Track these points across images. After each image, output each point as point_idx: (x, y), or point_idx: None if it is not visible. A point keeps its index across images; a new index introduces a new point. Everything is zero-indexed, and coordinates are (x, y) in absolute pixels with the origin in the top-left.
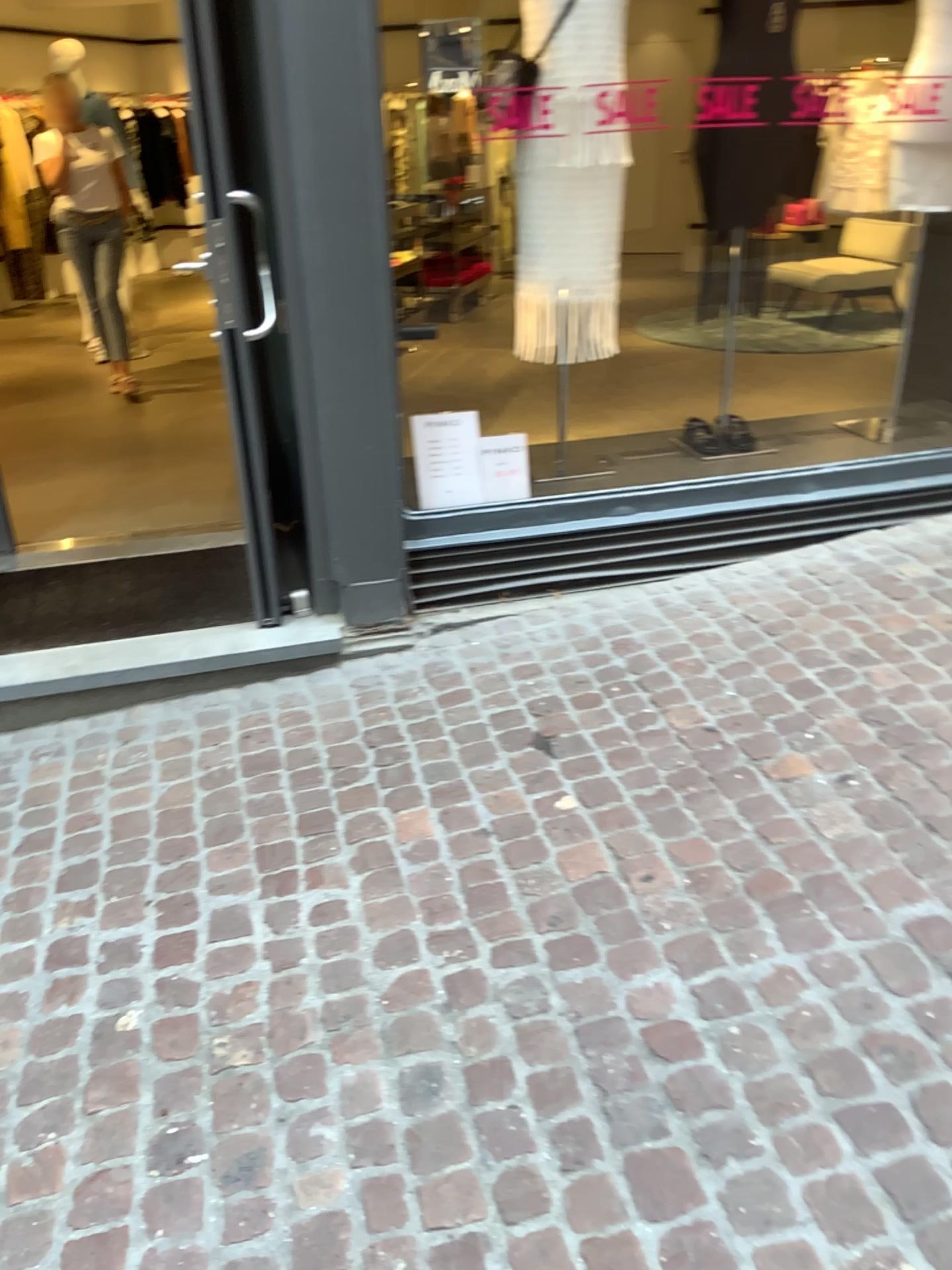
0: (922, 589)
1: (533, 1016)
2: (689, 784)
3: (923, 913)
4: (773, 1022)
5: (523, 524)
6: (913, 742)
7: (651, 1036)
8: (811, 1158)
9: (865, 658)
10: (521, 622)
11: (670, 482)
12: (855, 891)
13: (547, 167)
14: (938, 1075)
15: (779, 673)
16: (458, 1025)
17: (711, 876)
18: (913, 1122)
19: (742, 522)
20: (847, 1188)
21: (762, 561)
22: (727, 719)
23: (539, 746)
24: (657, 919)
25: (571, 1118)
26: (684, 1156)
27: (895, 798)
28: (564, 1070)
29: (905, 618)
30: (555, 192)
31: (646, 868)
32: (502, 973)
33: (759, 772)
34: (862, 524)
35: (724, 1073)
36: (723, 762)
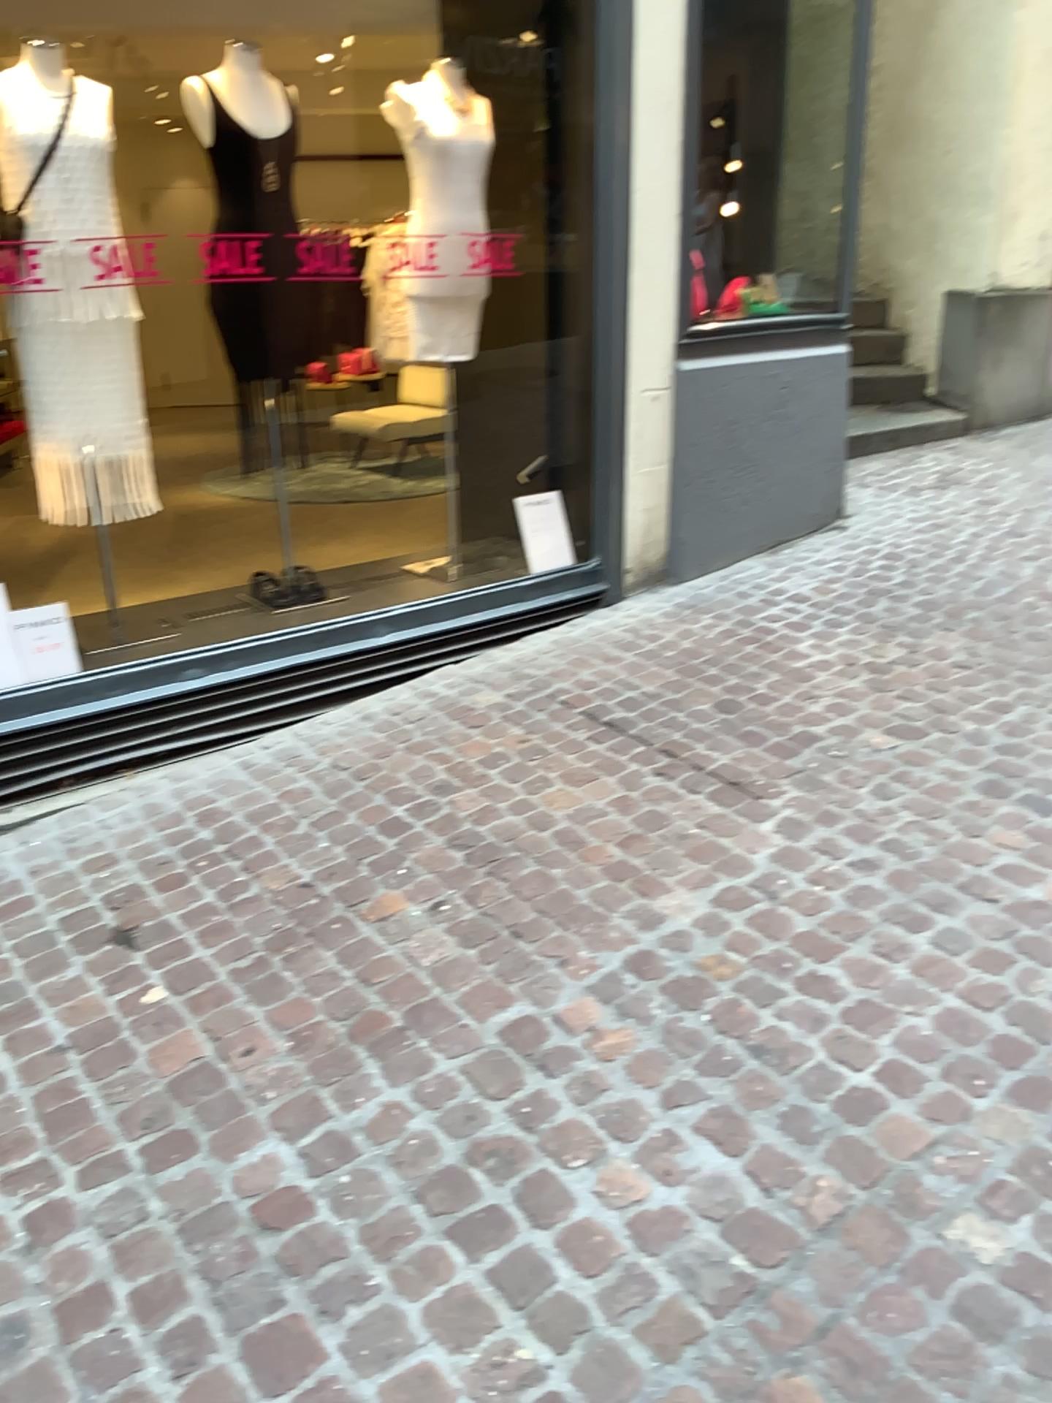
0: (495, 715)
1: (130, 1227)
2: (284, 945)
3: (513, 1017)
4: (382, 1158)
5: (77, 704)
6: (495, 860)
7: (261, 1210)
8: (426, 1278)
9: (447, 789)
10: (89, 811)
11: (237, 640)
12: (452, 1013)
13: (51, 322)
14: (536, 1163)
15: (367, 817)
16: (43, 1263)
17: (313, 1032)
18: (517, 1213)
19: (319, 673)
20: (461, 1294)
21: (344, 709)
22: (319, 873)
23: (118, 940)
24: (259, 1090)
25: (180, 1320)
26: (302, 1318)
27: (483, 916)
28: (169, 1273)
29: (481, 744)
30: (63, 347)
31: (244, 1041)
32: (92, 1191)
33: (354, 919)
34: (437, 661)
35: (337, 1223)
36: (318, 916)
